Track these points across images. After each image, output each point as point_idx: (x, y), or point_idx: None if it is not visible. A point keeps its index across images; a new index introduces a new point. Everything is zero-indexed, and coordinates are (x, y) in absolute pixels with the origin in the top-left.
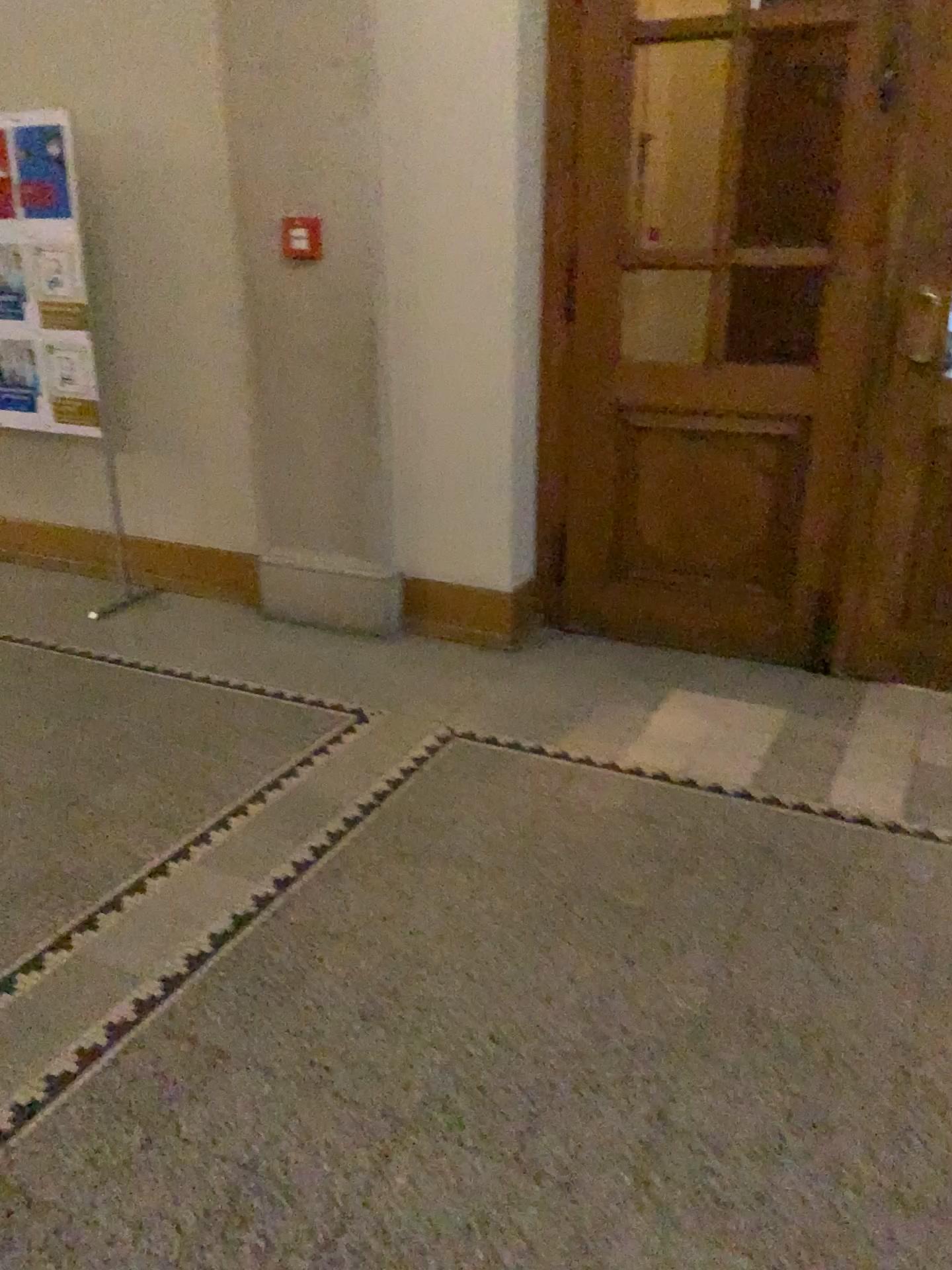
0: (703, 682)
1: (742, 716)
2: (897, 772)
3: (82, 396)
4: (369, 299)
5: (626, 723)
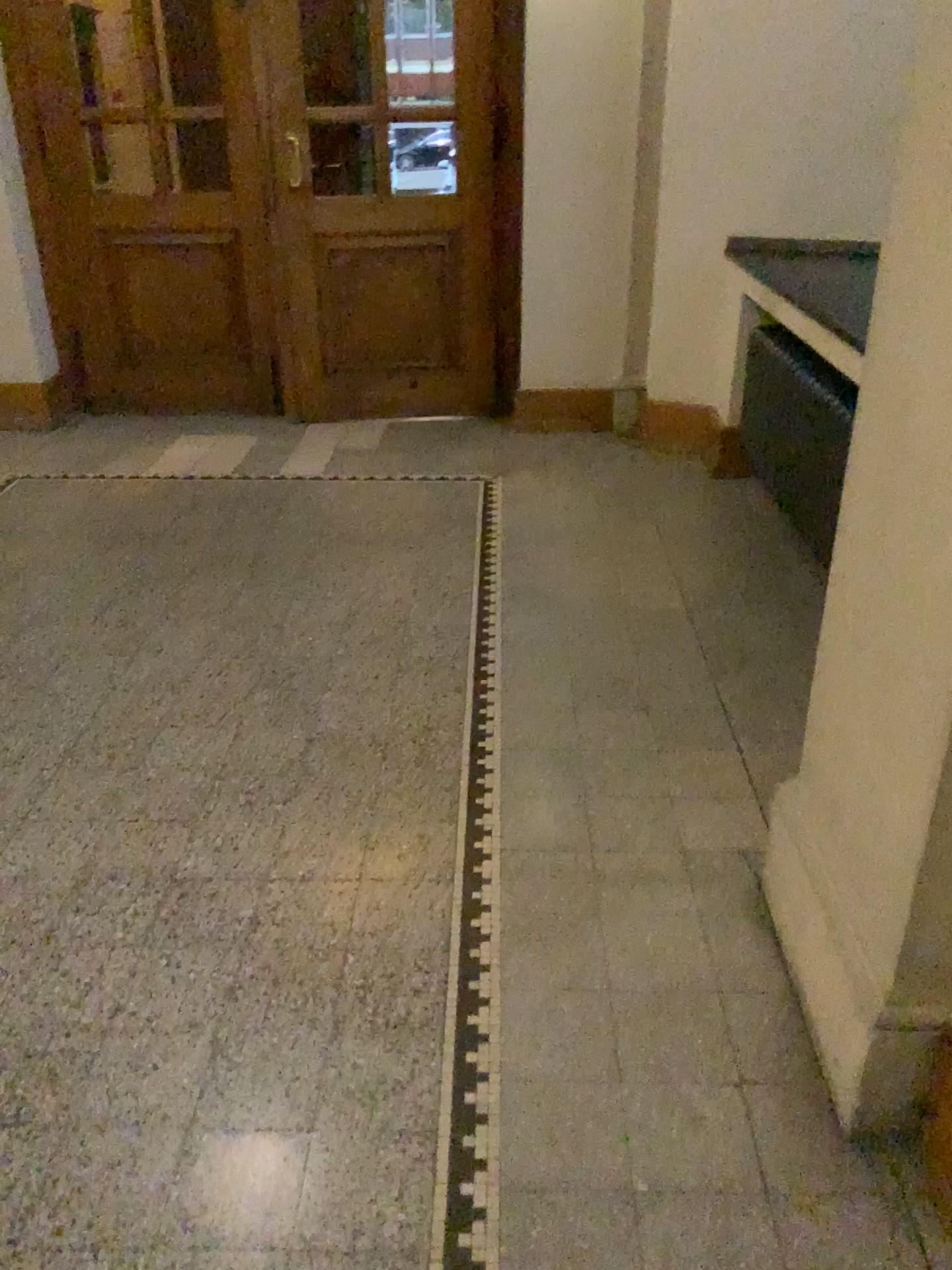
0: (201, 433)
1: (227, 445)
2: (323, 458)
3: None
4: None
5: (146, 459)
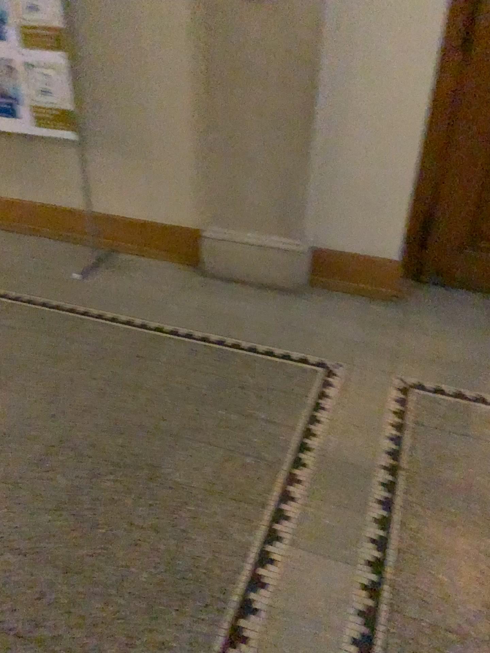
0: None
1: None
2: None
3: (58, 105)
4: (316, 29)
5: None
